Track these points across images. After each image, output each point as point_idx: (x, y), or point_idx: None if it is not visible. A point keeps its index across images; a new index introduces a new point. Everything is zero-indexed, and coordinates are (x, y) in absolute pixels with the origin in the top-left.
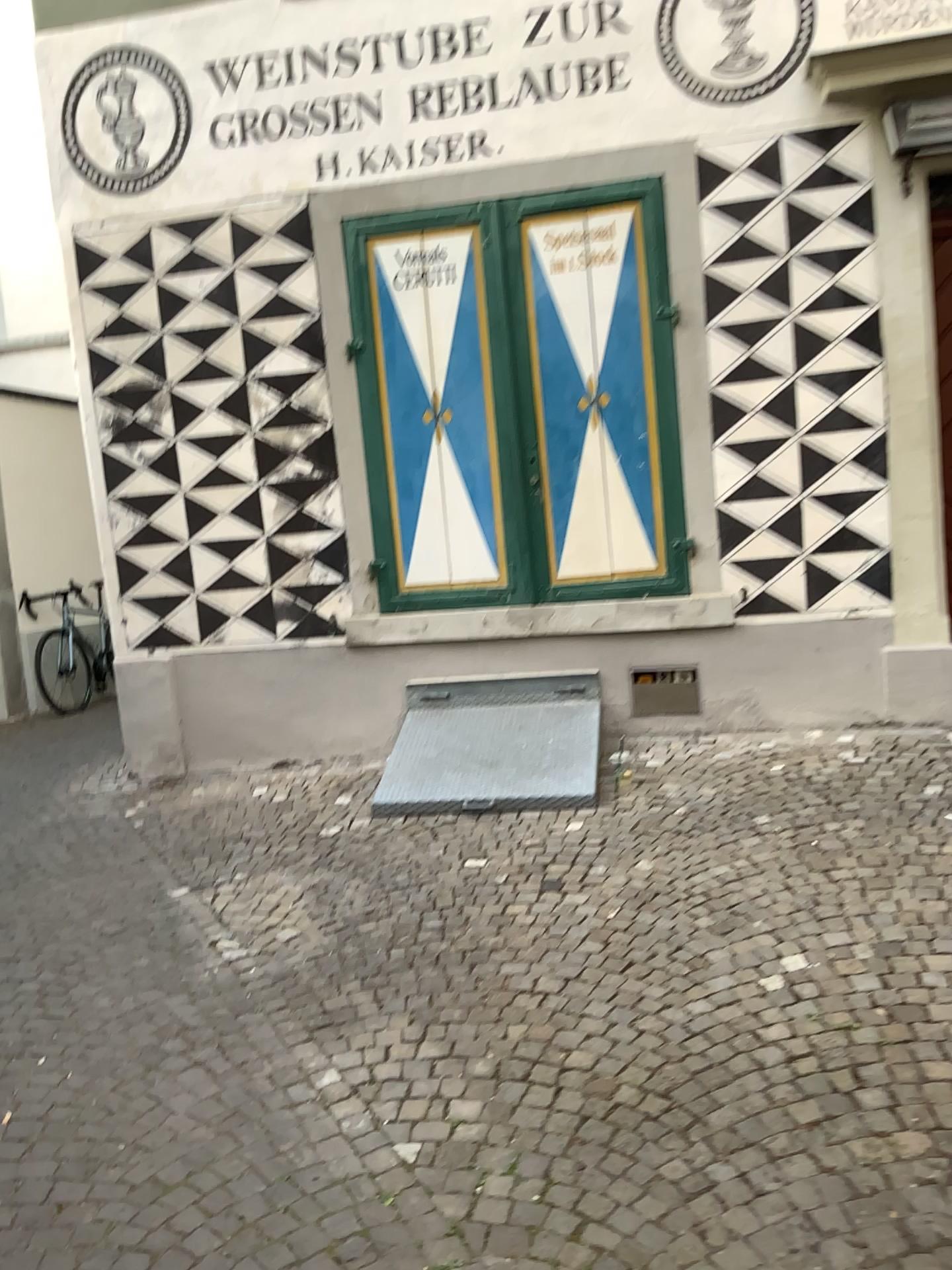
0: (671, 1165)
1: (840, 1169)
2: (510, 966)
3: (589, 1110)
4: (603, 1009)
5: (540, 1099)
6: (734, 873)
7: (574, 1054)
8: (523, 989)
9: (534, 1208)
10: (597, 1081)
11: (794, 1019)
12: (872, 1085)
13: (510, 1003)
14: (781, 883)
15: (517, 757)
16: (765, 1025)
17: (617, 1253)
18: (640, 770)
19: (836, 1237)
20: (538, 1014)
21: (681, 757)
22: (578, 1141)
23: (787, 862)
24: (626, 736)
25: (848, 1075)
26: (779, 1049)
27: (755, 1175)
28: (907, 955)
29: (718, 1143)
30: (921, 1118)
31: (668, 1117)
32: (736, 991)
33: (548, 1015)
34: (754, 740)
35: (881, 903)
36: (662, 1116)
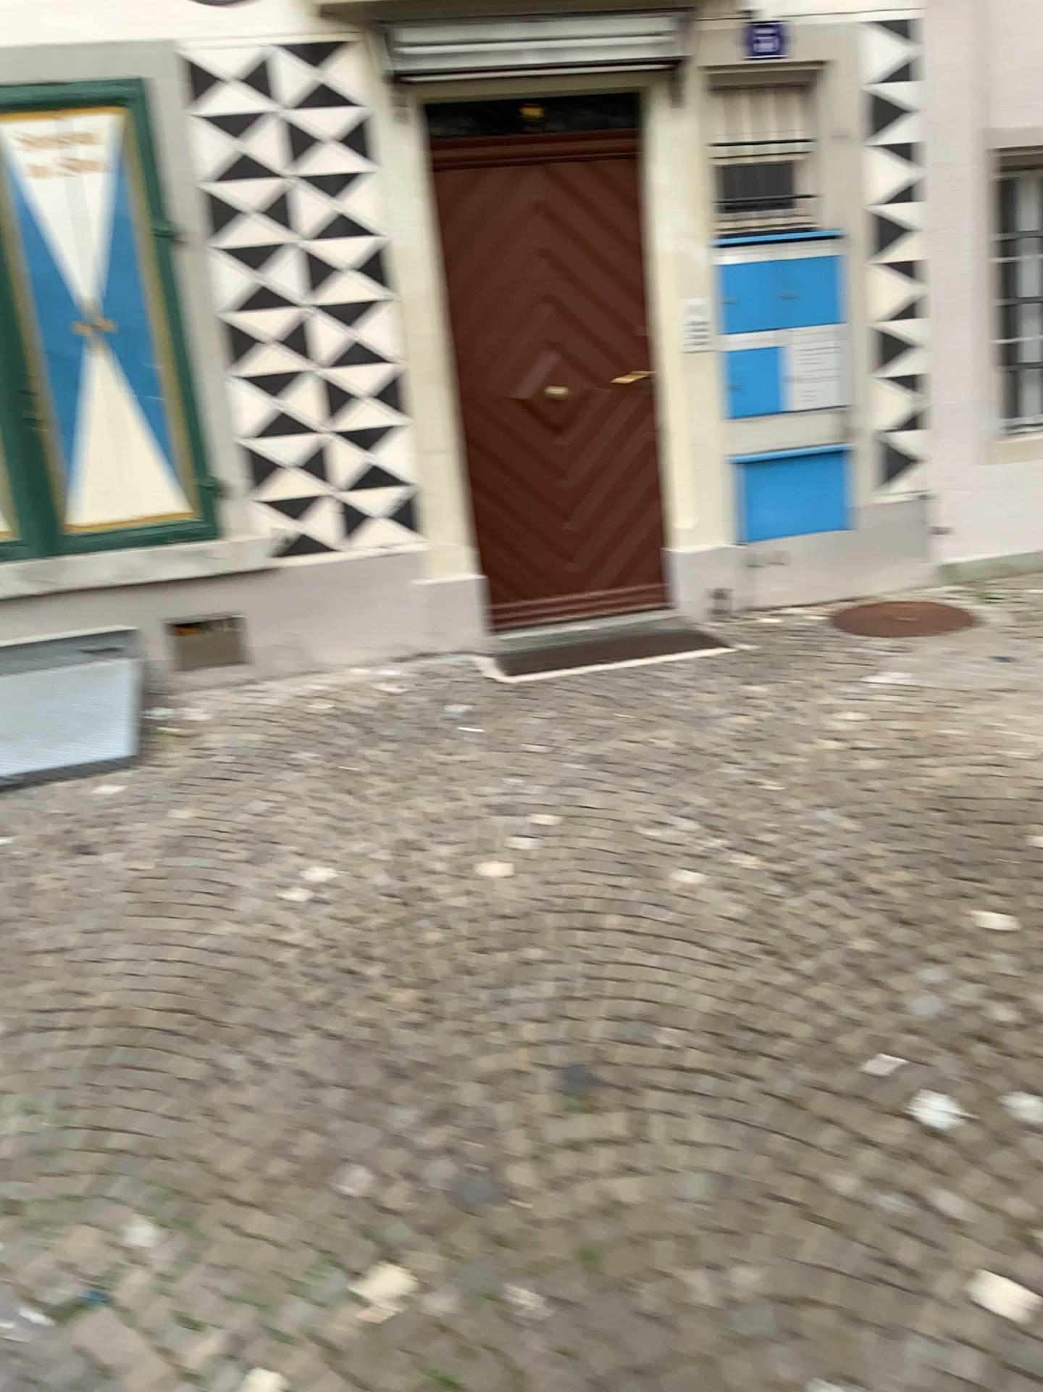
0: (189, 1065)
1: (343, 1032)
2: (30, 929)
3: (110, 1039)
4: (129, 949)
5: (59, 1040)
6: (267, 806)
7: (97, 995)
8: (44, 948)
9: (50, 1133)
10: (119, 1012)
11: (312, 921)
12: (377, 960)
13: (29, 963)
14: (310, 807)
15: (38, 724)
16: (286, 931)
17: (132, 1148)
18: (178, 723)
19: (334, 1085)
20: (60, 967)
21: (222, 705)
22: (98, 1067)
23: (318, 788)
24: (163, 691)
25: (356, 957)
26: (296, 948)
27: (267, 1054)
28: (417, 850)
29: (235, 1037)
30: (414, 977)
31: (188, 1027)
32: (261, 908)
33: (70, 966)
34: (296, 681)
35: (399, 810)
36: (183, 1027)
